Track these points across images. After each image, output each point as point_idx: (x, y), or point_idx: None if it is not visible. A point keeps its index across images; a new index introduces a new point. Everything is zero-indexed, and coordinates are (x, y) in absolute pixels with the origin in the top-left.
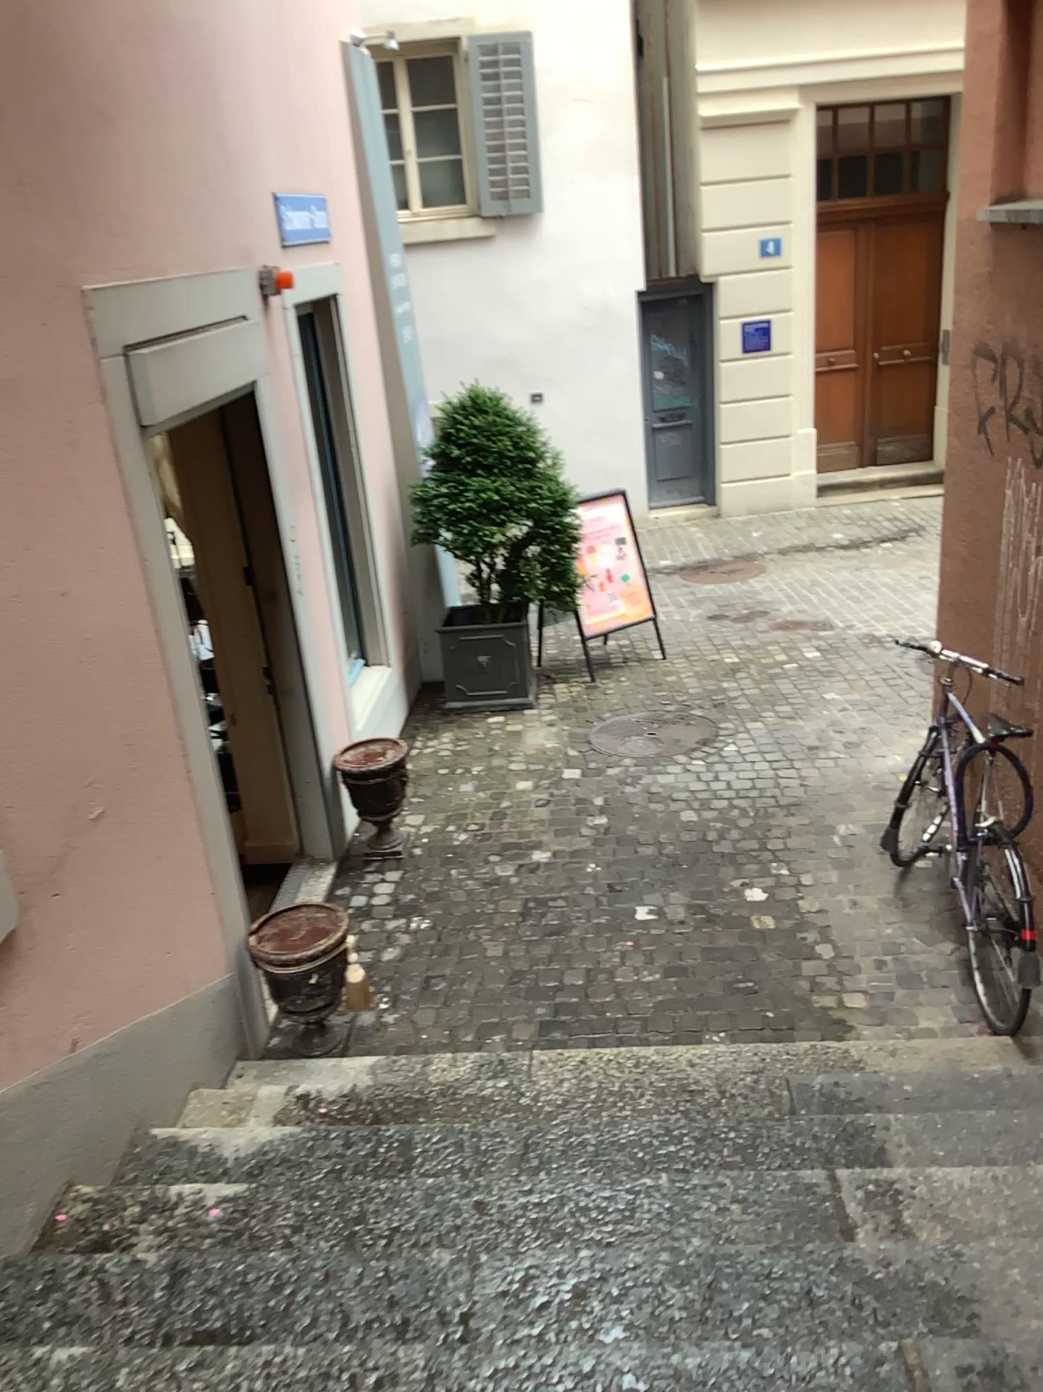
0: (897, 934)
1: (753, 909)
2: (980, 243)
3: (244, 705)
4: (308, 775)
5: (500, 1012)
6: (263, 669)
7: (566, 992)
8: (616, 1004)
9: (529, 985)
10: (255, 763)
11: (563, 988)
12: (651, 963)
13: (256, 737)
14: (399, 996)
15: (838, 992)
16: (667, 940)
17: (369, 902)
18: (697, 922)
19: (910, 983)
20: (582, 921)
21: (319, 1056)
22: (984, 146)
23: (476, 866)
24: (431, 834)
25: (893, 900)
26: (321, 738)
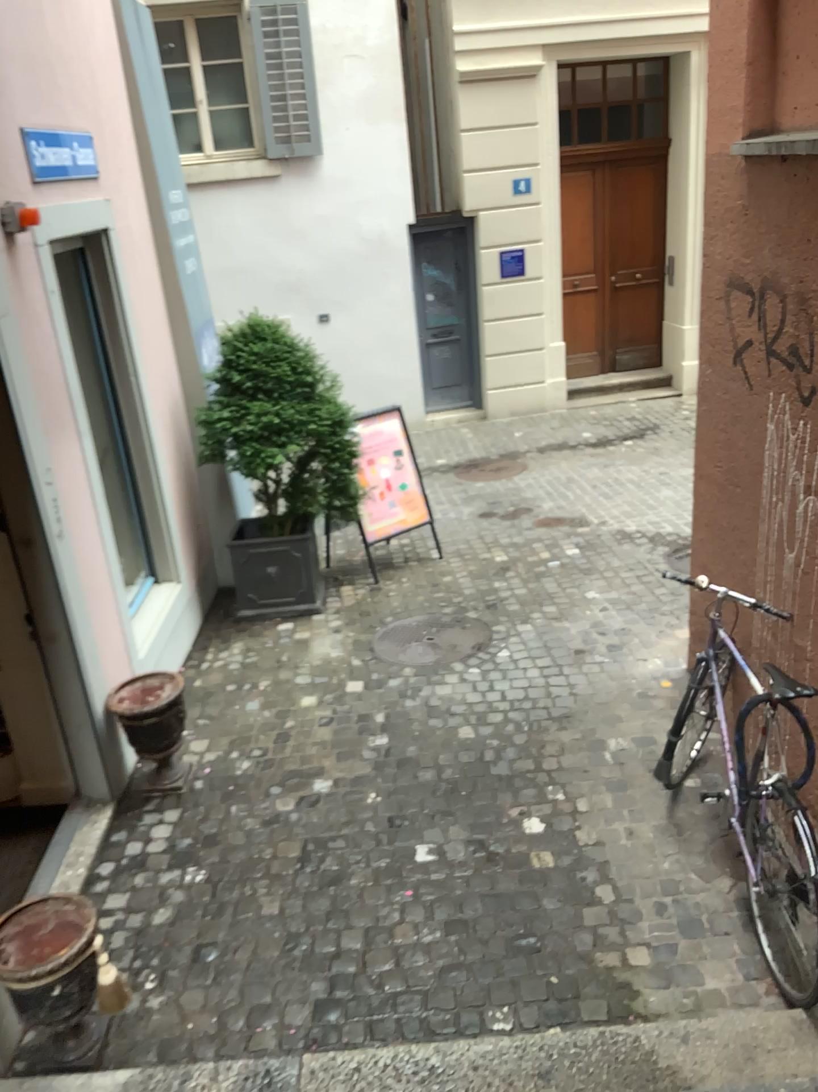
0: (675, 868)
1: (530, 841)
2: (735, 176)
3: (11, 650)
4: (80, 719)
5: (271, 991)
6: (28, 614)
7: (343, 959)
8: (394, 974)
9: (305, 952)
10: (26, 707)
11: (340, 953)
12: (430, 917)
13: (26, 681)
14: (167, 973)
15: (623, 953)
16: (446, 887)
17: (147, 847)
18: (476, 860)
19: (695, 936)
20: (361, 863)
21: (65, 1076)
22: (736, 78)
23: (257, 796)
24: (215, 760)
25: (666, 824)
26: (92, 680)
